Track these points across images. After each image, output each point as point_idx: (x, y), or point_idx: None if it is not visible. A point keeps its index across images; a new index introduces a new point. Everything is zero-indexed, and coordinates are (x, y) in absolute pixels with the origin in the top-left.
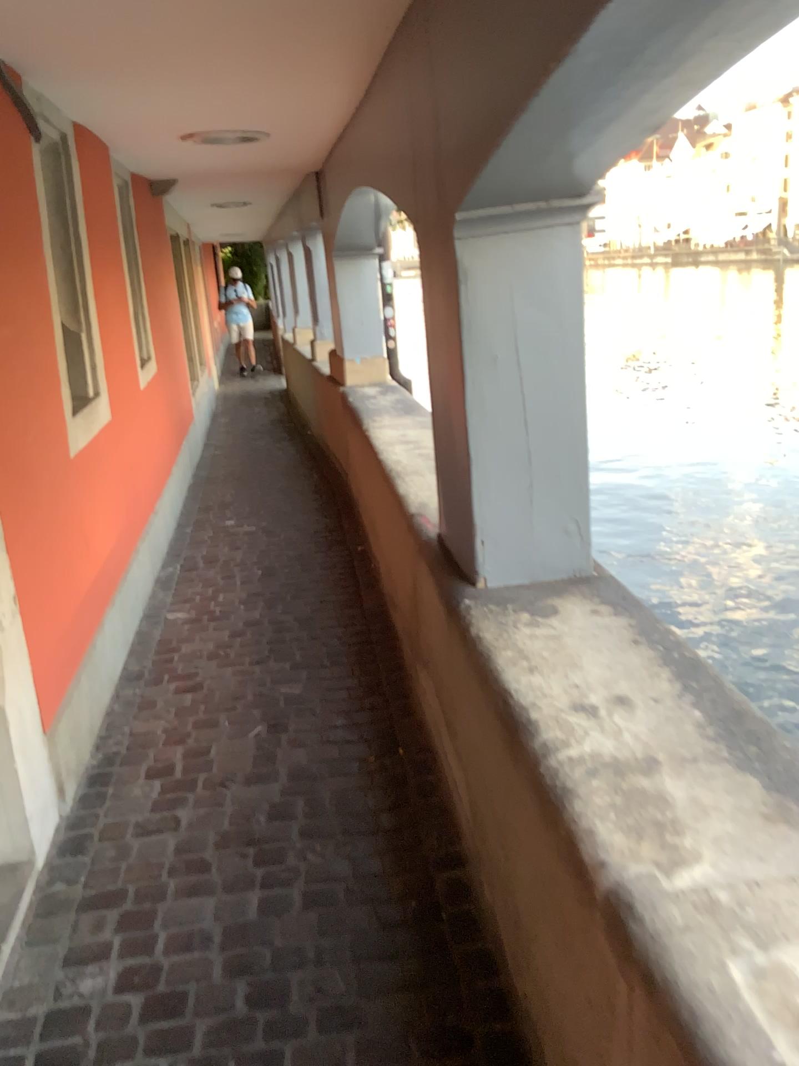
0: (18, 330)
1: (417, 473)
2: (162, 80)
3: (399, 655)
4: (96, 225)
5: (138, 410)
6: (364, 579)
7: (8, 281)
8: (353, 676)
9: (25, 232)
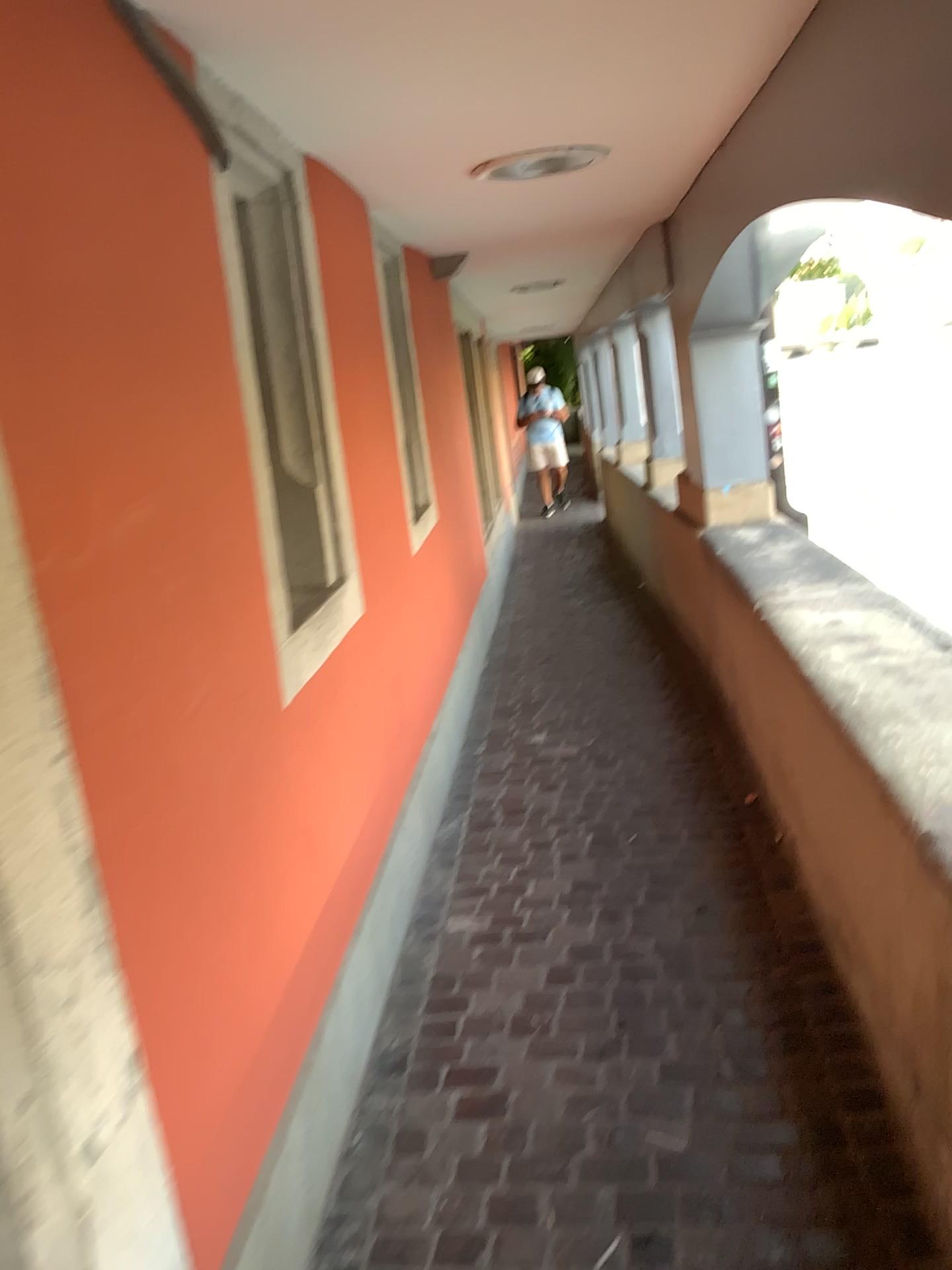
0: (165, 506)
1: (898, 719)
2: (435, 19)
3: (882, 1084)
4: (339, 311)
5: (407, 586)
6: (770, 869)
7: (146, 414)
8: (786, 1111)
9: (190, 321)
